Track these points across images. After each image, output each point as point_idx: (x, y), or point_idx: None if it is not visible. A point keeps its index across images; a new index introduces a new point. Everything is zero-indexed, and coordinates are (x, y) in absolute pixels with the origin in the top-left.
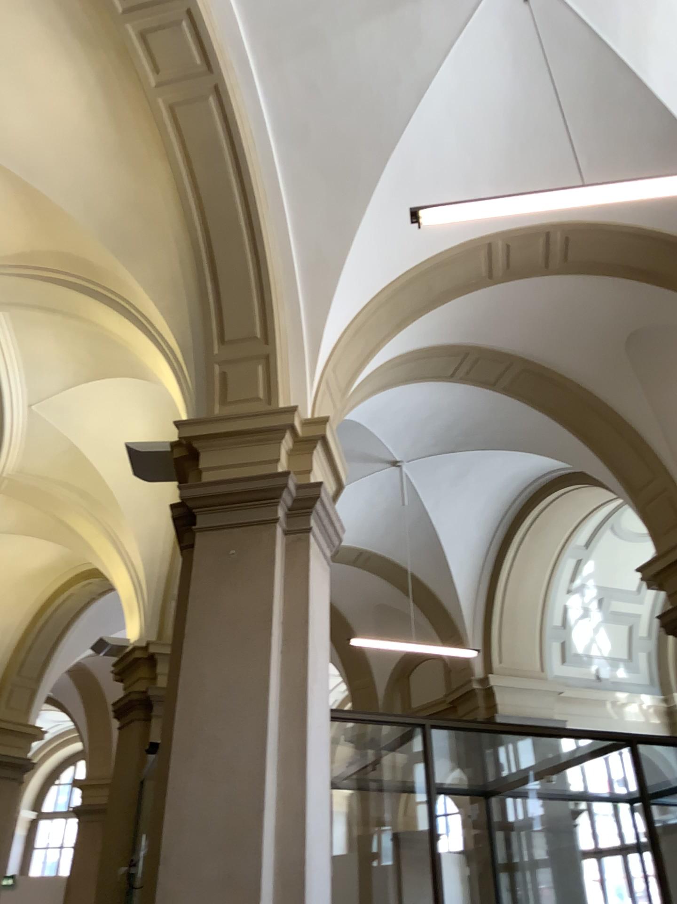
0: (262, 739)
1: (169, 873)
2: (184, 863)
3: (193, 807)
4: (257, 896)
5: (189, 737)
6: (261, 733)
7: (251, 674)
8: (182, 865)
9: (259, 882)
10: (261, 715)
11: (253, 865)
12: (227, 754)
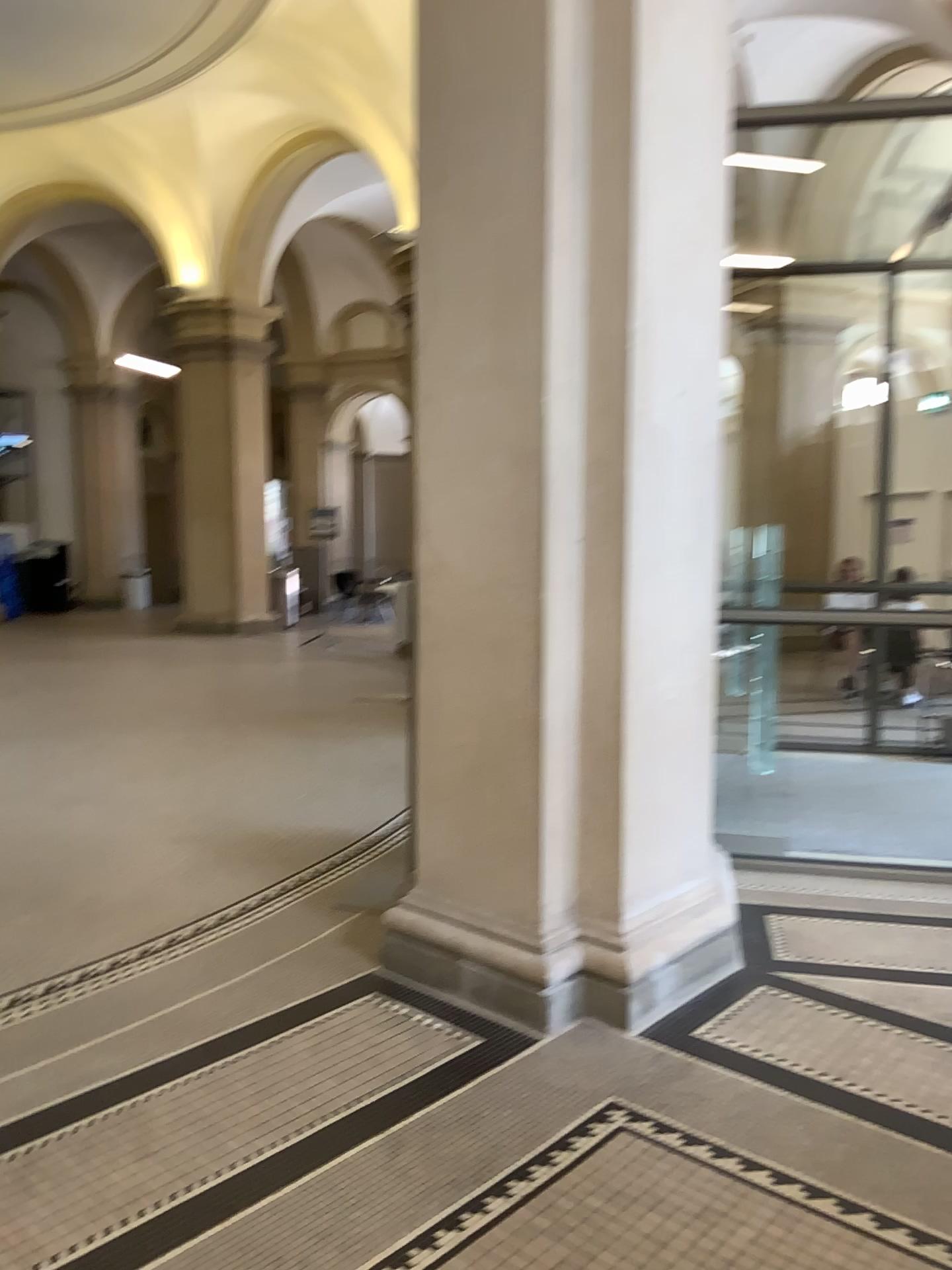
0: (538, 134)
1: (427, 366)
2: (441, 349)
3: (446, 266)
4: (538, 388)
5: (432, 155)
6: (538, 123)
7: (517, 14)
8: (440, 354)
9: (540, 368)
10: (537, 91)
11: (531, 343)
12: (486, 172)
